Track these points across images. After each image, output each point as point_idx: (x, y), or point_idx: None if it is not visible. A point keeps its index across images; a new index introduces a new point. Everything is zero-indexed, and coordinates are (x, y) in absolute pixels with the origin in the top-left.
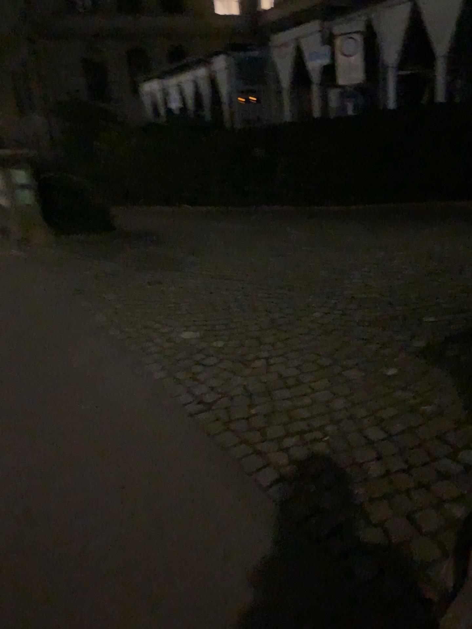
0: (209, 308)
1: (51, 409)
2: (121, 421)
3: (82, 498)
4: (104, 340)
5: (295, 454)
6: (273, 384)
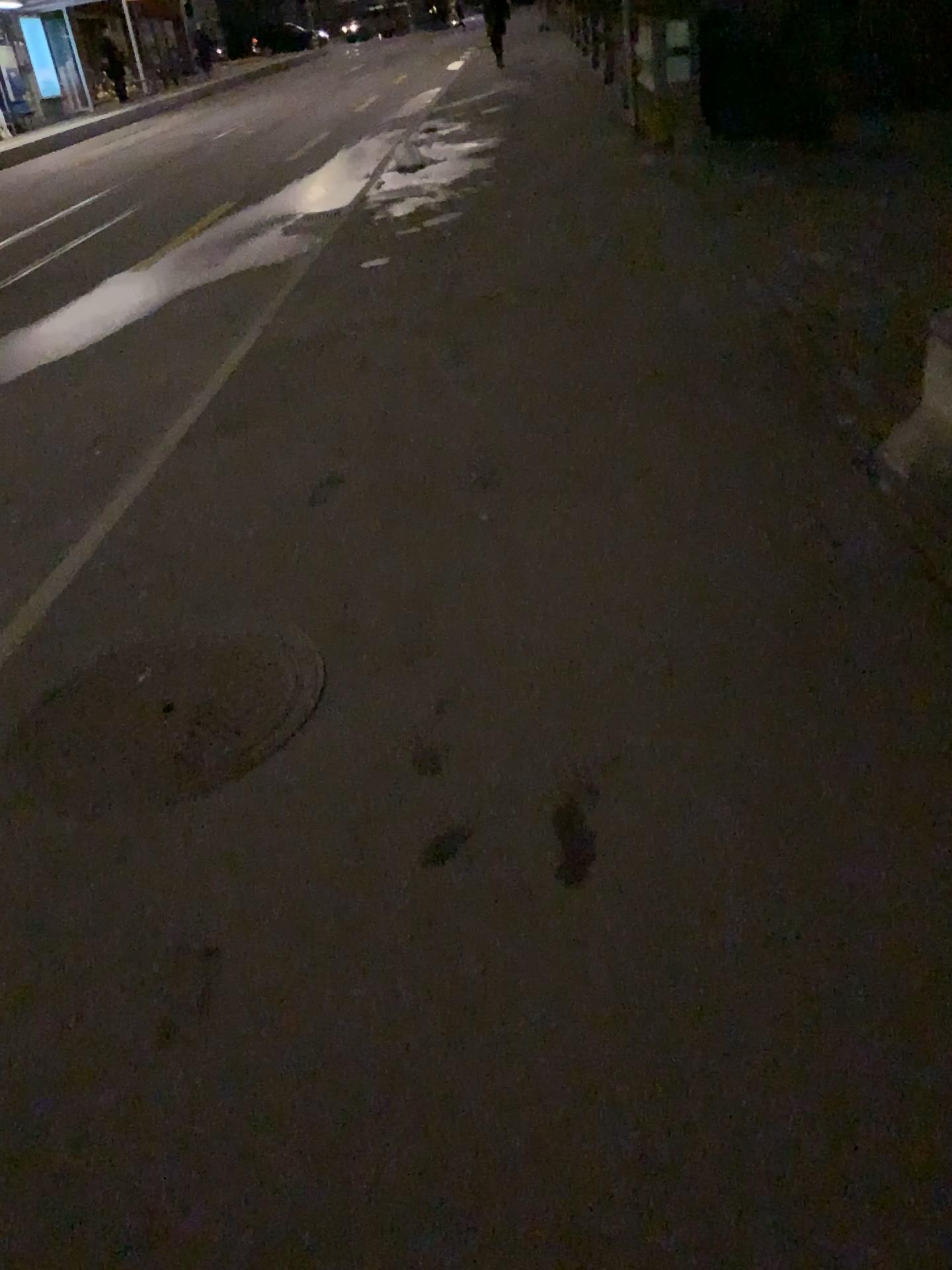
0: (879, 237)
1: (623, 310)
2: (690, 322)
3: (624, 363)
4: (712, 261)
5: (860, 357)
6: (893, 308)
